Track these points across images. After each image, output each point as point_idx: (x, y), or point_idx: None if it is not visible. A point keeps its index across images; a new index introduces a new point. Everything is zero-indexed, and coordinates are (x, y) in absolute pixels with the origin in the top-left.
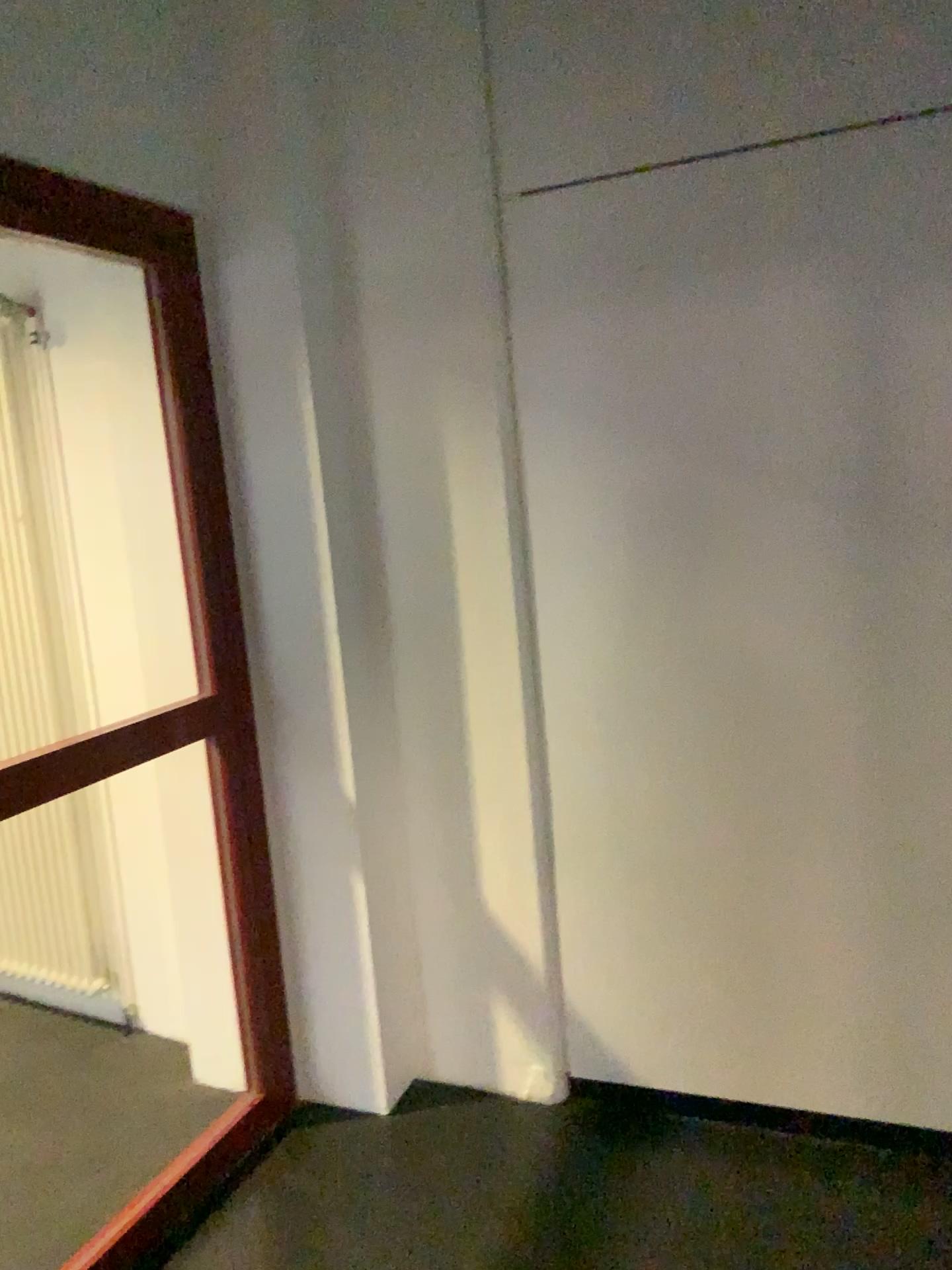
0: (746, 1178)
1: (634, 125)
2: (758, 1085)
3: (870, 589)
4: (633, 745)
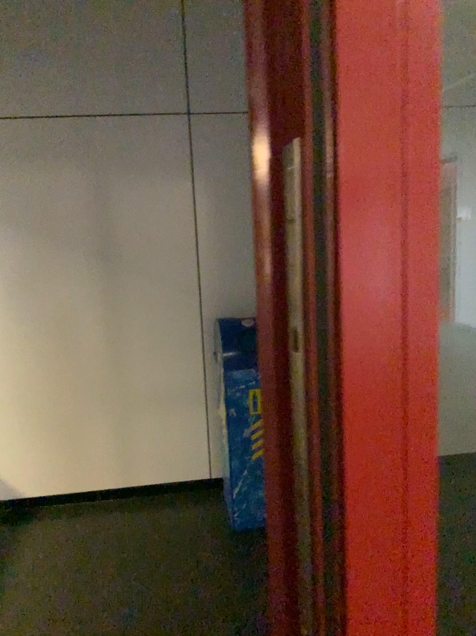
0: (66, 520)
1: (3, 100)
2: (71, 485)
3: (104, 287)
4: (13, 354)
